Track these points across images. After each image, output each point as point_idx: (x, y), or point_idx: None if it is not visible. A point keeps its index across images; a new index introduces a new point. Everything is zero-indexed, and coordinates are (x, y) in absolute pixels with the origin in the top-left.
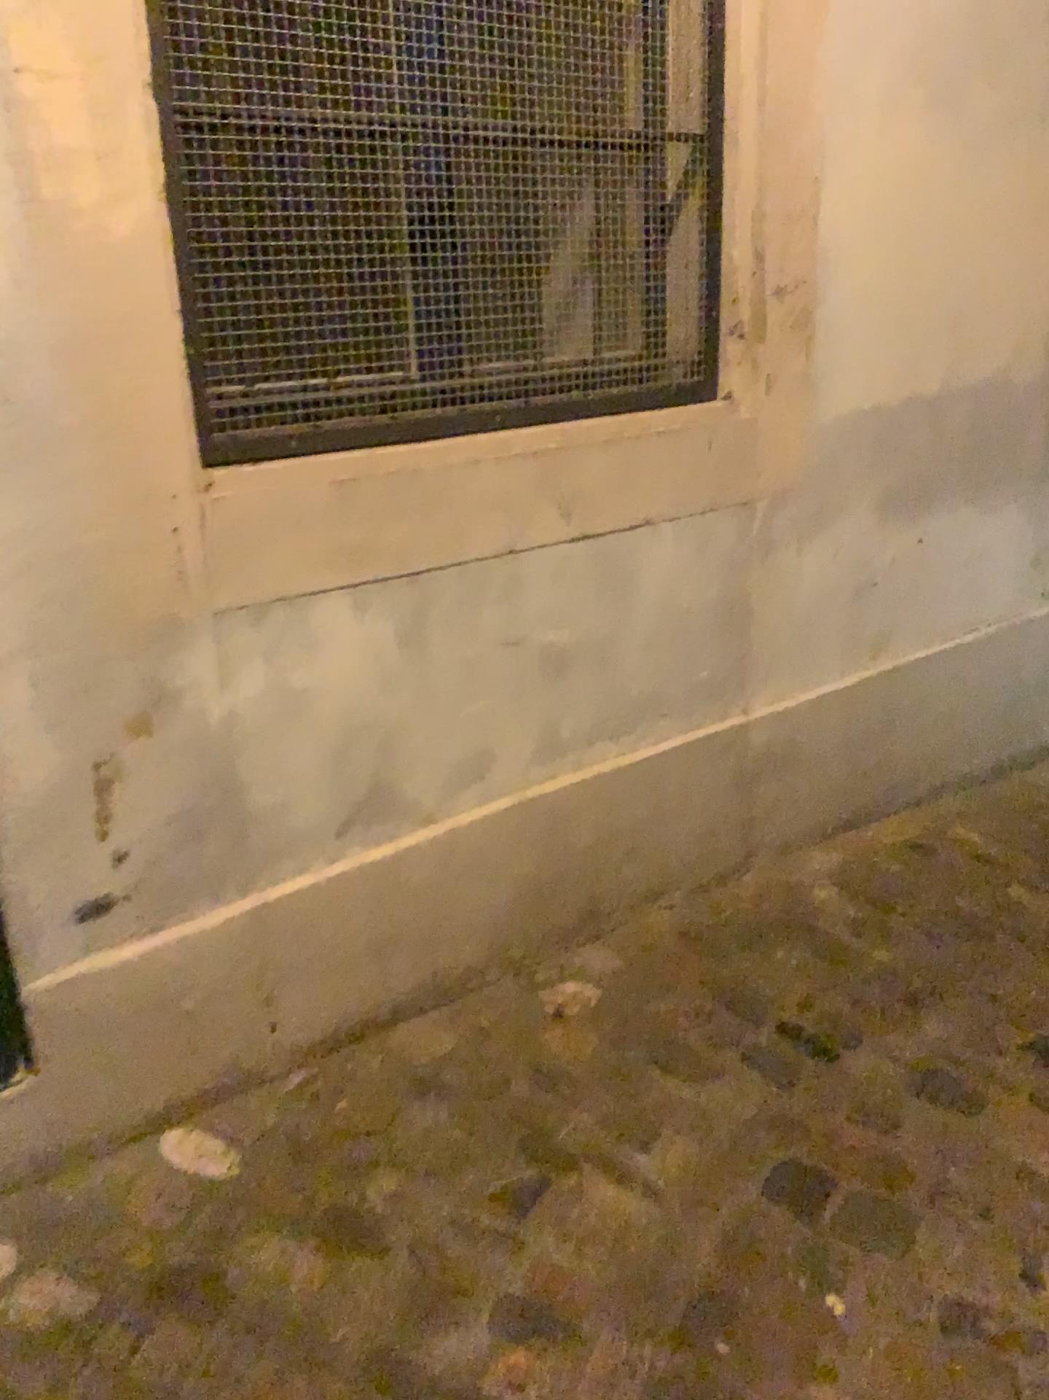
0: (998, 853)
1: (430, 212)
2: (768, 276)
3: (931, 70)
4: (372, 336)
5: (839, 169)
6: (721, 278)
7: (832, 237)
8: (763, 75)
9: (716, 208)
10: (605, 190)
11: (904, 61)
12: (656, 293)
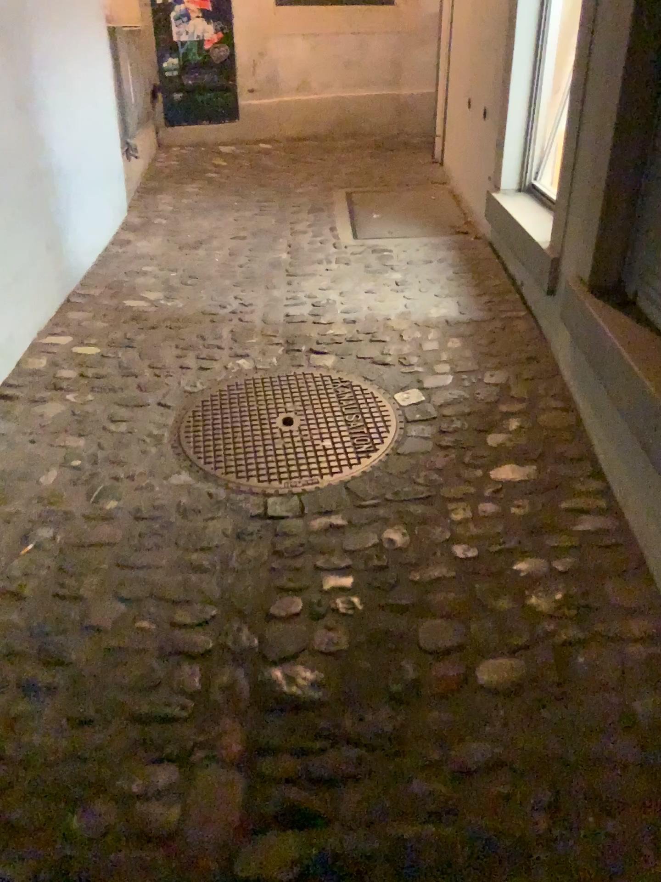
0: None
1: None
2: None
3: None
4: None
5: None
6: None
7: None
8: None
9: None
10: None
11: None
12: None
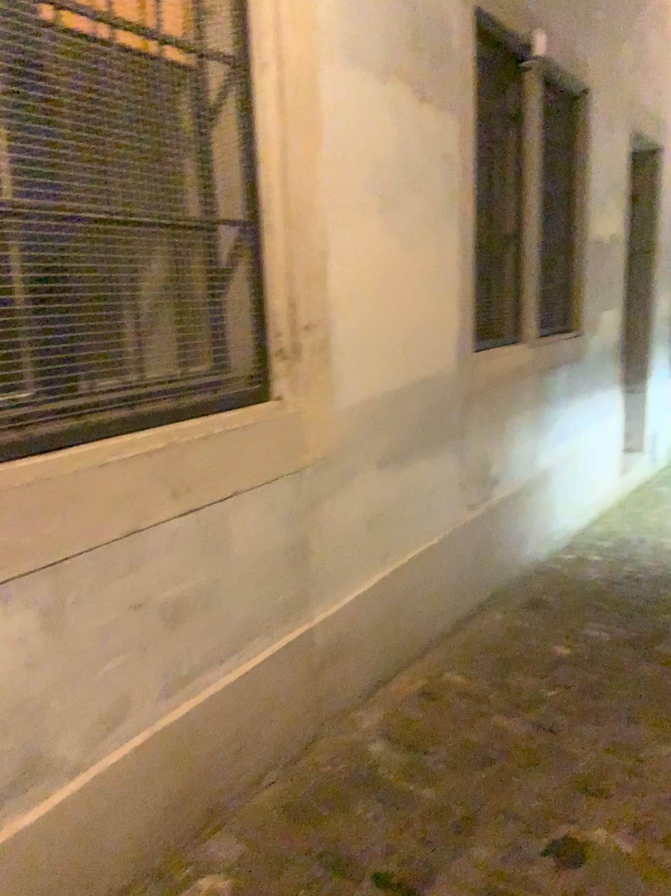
0: (480, 692)
1: (51, 274)
2: (299, 315)
3: (383, 185)
4: (7, 373)
5: (337, 245)
6: (267, 317)
7: (337, 289)
8: (285, 183)
9: (261, 271)
10: (181, 258)
11: (367, 179)
12: (222, 329)
